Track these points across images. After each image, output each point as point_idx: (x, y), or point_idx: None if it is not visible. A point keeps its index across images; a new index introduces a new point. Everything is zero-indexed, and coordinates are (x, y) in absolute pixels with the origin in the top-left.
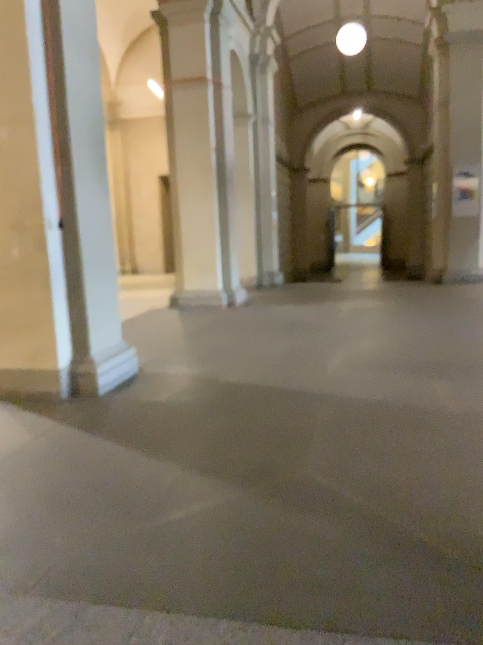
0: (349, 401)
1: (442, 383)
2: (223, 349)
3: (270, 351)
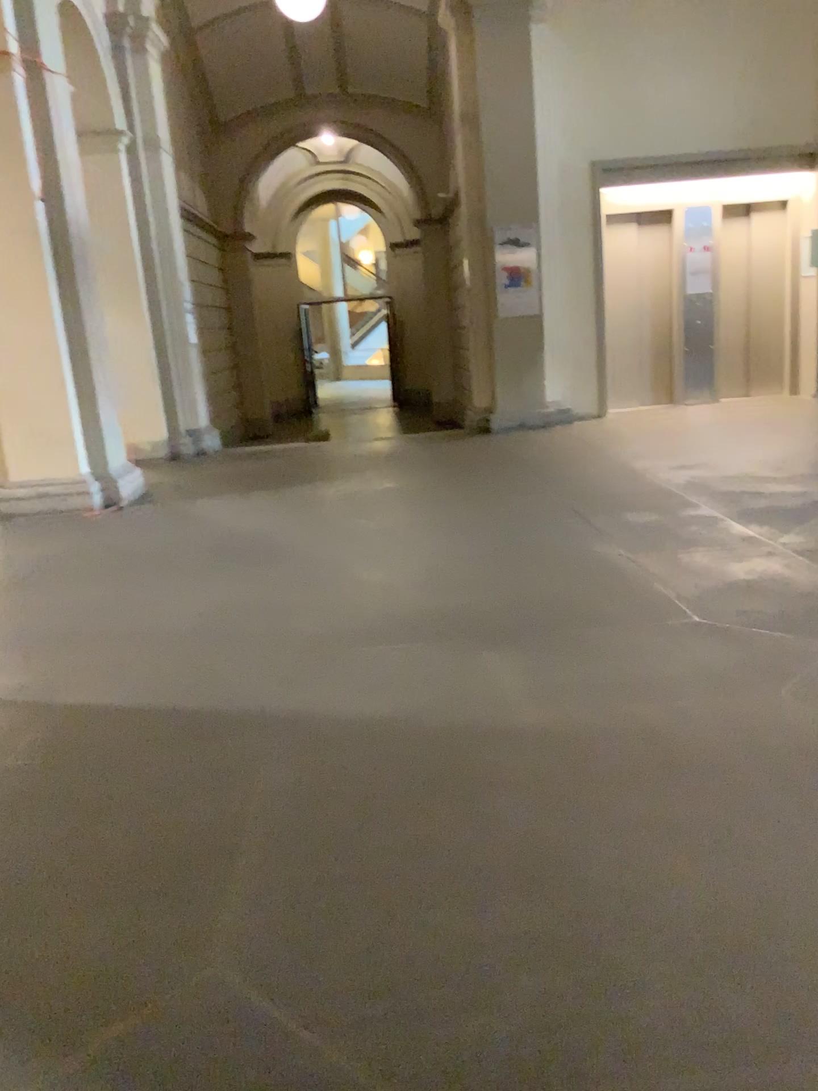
0: (321, 731)
1: (504, 658)
2: (70, 620)
3: (170, 615)
